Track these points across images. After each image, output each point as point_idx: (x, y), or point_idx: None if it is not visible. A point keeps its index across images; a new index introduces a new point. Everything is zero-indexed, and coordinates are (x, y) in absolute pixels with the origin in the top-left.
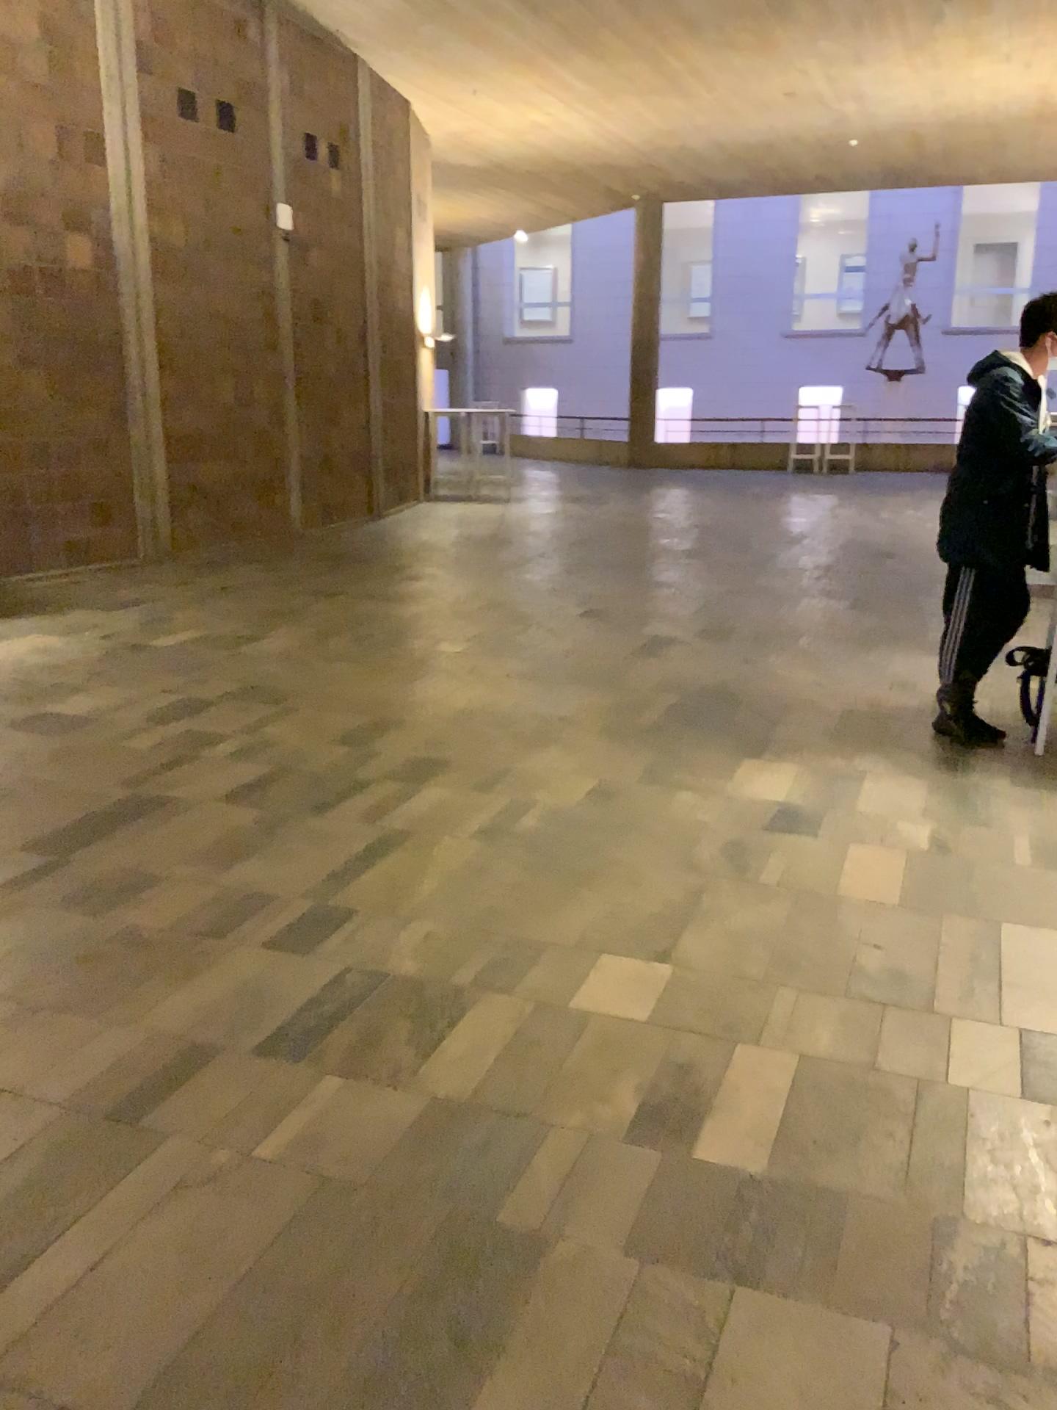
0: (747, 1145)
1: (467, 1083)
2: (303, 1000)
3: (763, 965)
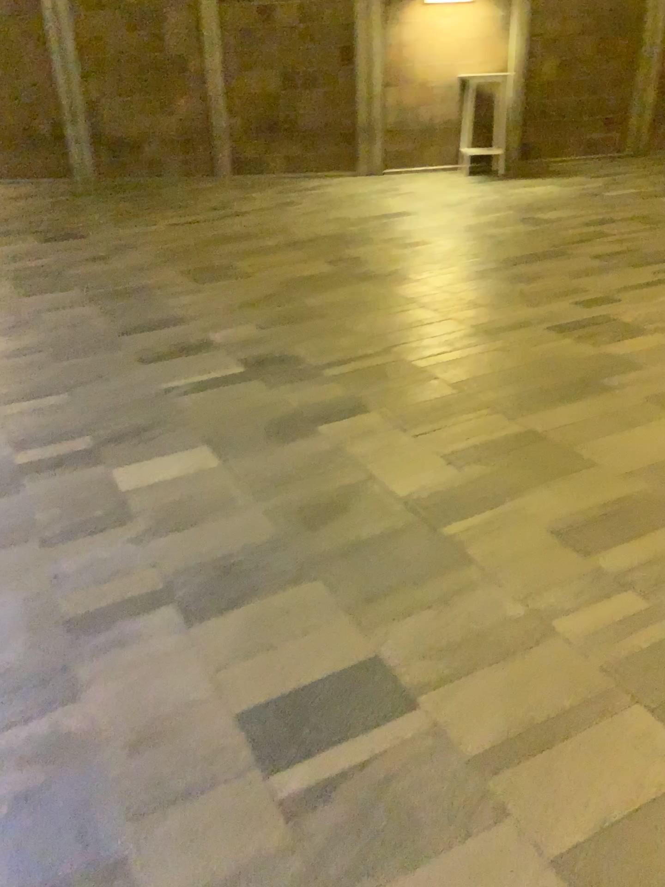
0: None
1: (623, 351)
2: (577, 319)
3: None
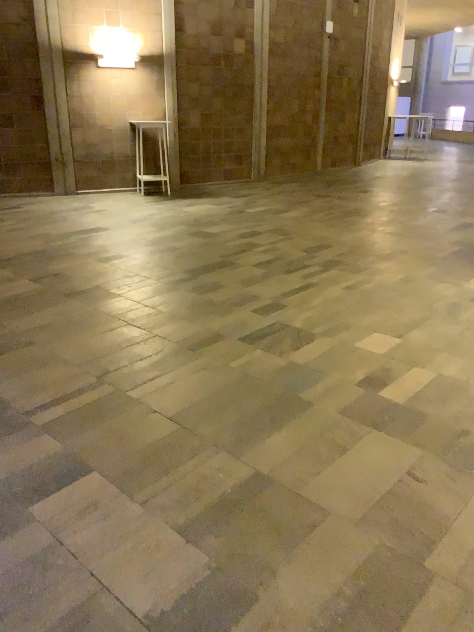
0: (399, 394)
1: (306, 359)
2: (259, 328)
3: (438, 344)
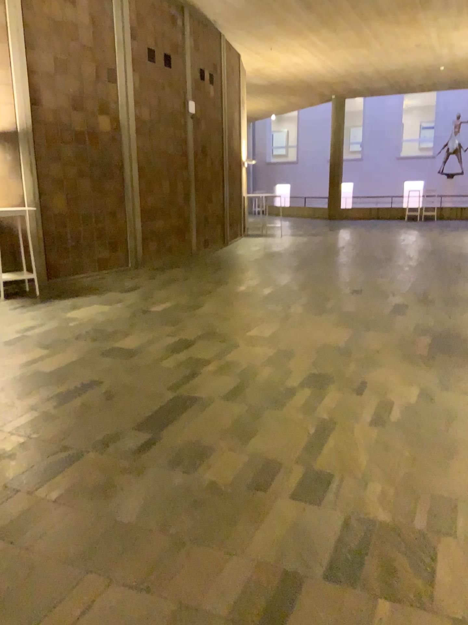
0: None
1: None
2: (334, 539)
3: None
